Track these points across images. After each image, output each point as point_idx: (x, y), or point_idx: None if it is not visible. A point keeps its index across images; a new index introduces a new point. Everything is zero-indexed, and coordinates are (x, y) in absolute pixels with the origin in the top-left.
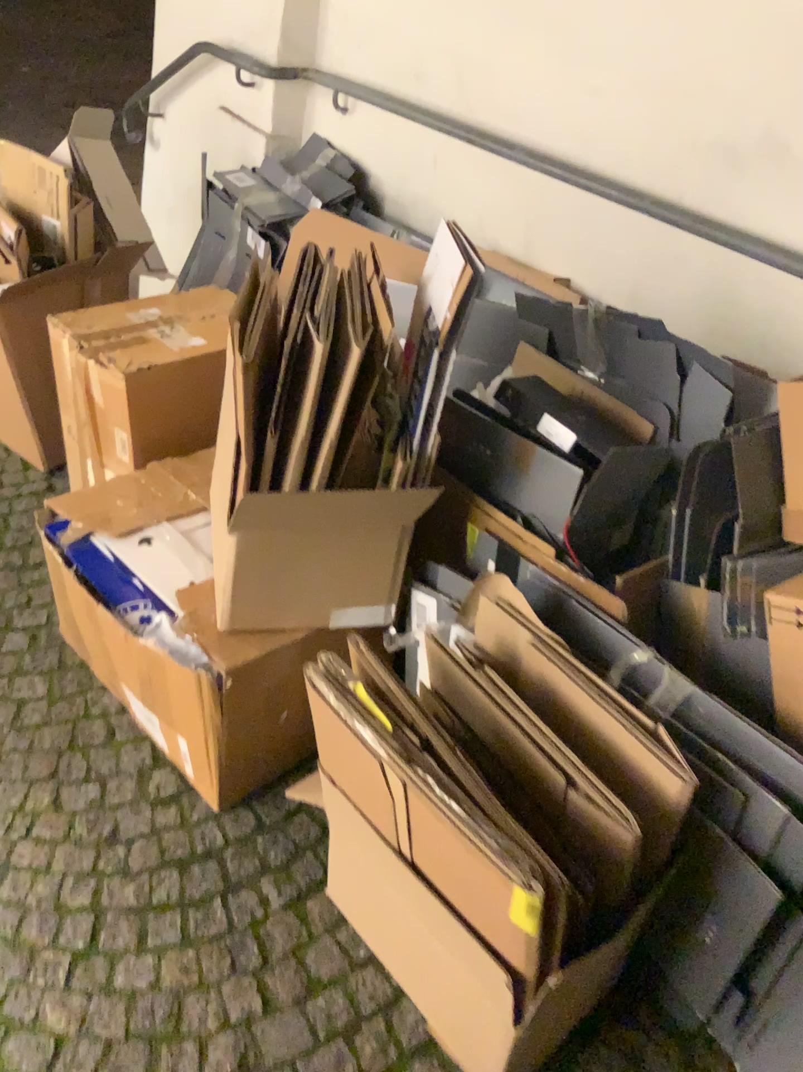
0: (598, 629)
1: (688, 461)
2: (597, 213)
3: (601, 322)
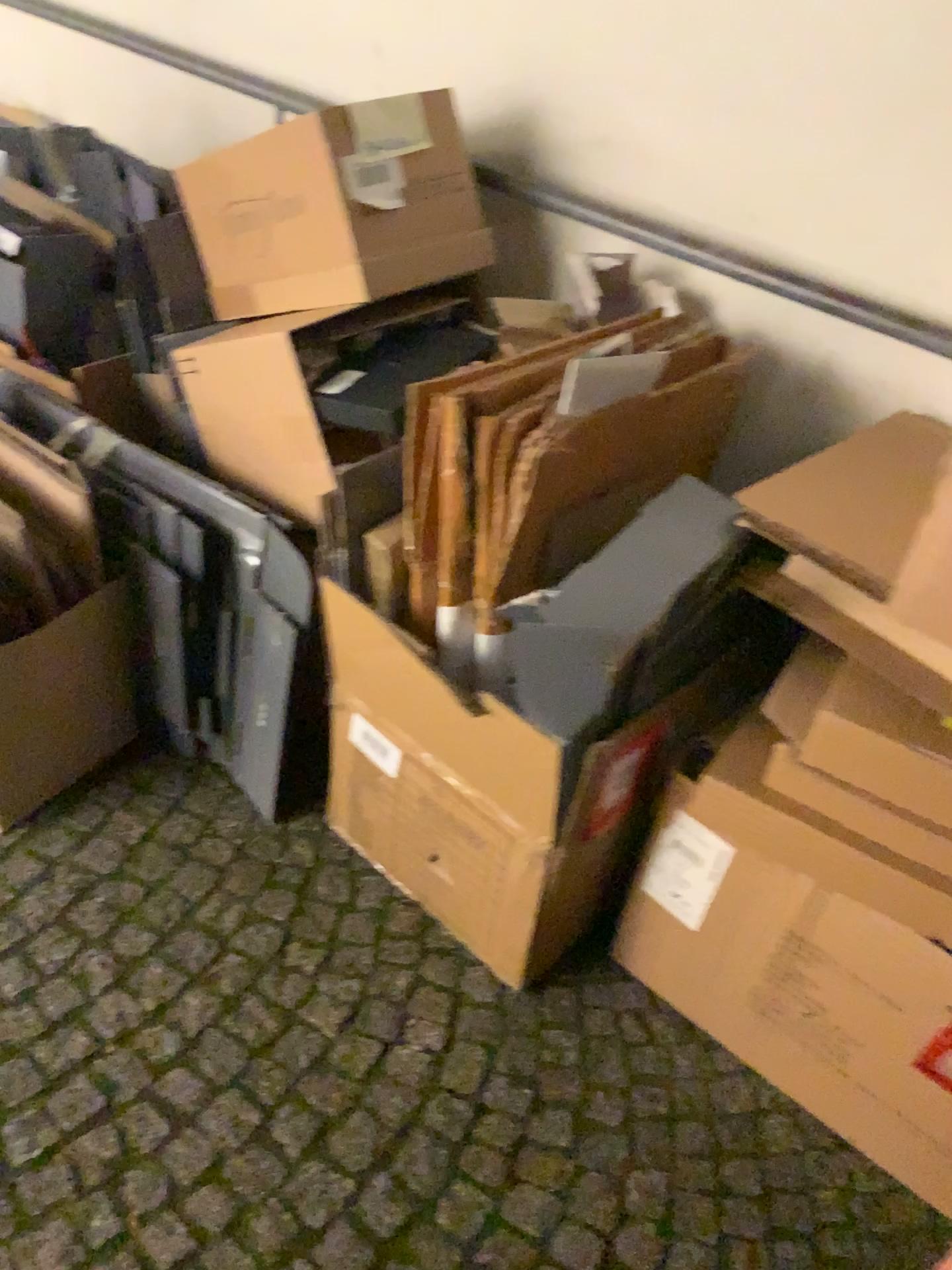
0: (49, 411)
1: (121, 255)
2: (95, 61)
3: (58, 147)
